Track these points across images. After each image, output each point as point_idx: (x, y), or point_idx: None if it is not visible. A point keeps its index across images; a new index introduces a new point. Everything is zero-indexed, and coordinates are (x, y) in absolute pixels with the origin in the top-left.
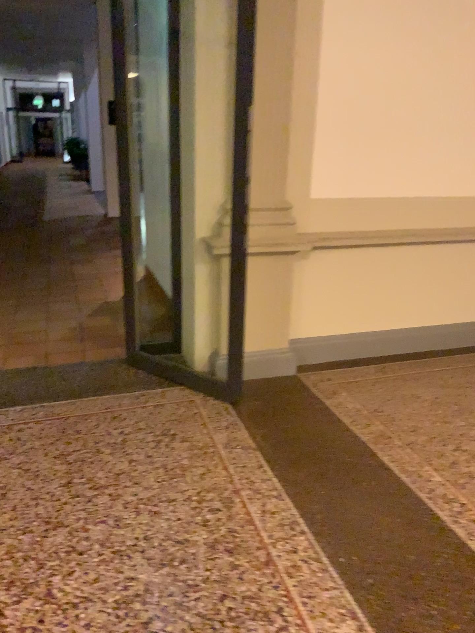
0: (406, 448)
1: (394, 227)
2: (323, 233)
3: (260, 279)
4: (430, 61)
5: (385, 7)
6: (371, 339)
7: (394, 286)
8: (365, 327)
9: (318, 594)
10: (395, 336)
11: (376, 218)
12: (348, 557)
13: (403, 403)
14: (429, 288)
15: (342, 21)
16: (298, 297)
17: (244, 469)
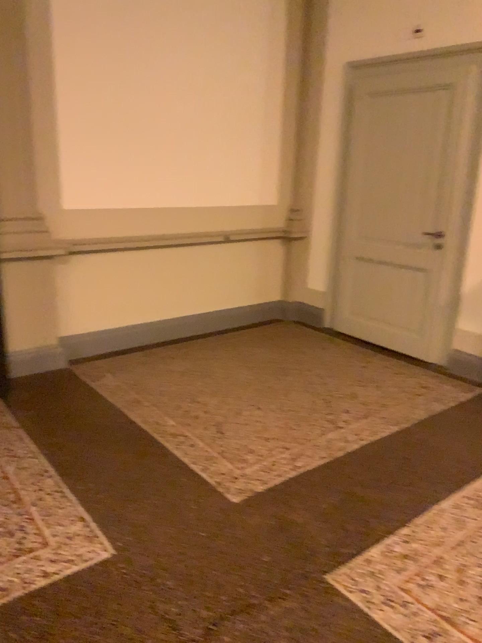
0: (150, 407)
1: (142, 232)
2: (78, 240)
3: (20, 284)
4: (155, 96)
5: (109, 50)
6: (135, 331)
7: (151, 284)
8: (129, 321)
9: (54, 511)
10: (157, 327)
11: (126, 226)
12: (84, 484)
13: (156, 377)
14: (182, 284)
15: (71, 59)
16: (62, 298)
17: (4, 441)
